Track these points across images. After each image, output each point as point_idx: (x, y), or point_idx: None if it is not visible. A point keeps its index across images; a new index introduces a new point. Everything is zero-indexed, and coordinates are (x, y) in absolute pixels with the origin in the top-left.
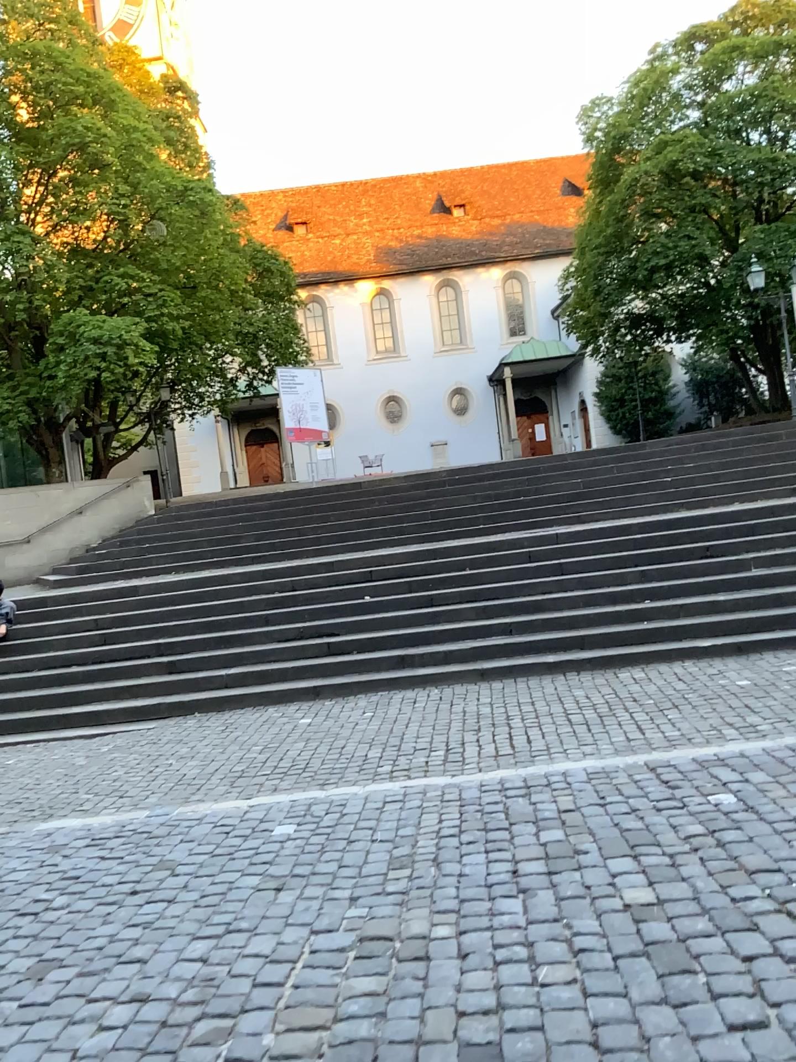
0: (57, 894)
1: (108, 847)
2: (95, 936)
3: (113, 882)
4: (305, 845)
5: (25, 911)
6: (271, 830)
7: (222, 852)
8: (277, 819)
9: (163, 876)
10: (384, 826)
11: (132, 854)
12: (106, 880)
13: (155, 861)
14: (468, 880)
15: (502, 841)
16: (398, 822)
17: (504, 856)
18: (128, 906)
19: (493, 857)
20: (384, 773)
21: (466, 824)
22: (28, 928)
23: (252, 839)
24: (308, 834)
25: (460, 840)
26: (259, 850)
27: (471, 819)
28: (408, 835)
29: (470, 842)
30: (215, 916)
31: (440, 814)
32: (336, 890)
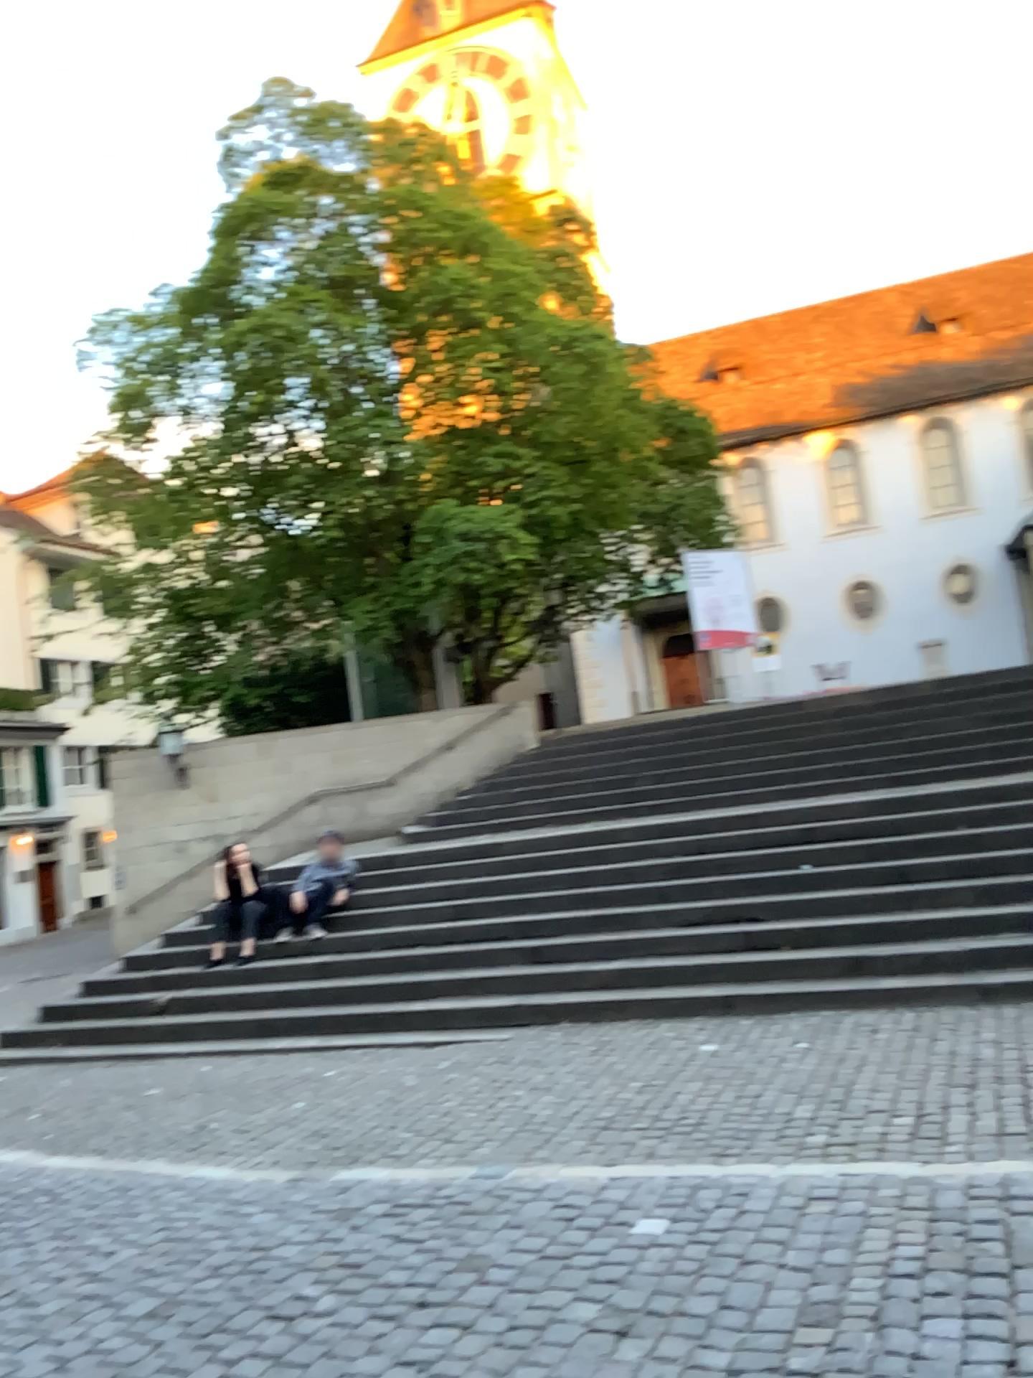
0: (322, 1292)
1: (405, 1223)
2: (349, 1376)
3: (397, 1284)
4: (674, 1260)
5: (276, 1314)
6: (628, 1227)
7: (553, 1255)
8: (641, 1207)
9: (463, 1286)
10: (798, 1243)
11: (434, 1239)
12: (389, 1280)
13: (460, 1257)
14: (926, 1374)
15: (993, 1301)
16: (822, 1239)
17: (993, 1333)
18: (405, 1331)
19: (973, 1332)
20: (810, 1145)
21: (933, 1256)
22: (270, 1345)
23: (599, 1238)
24: (680, 1241)
25: (919, 1288)
26: (606, 1258)
27: (942, 1249)
28: (835, 1266)
29: (937, 1294)
30: (518, 1369)
31: (891, 1231)
32: (706, 1354)
